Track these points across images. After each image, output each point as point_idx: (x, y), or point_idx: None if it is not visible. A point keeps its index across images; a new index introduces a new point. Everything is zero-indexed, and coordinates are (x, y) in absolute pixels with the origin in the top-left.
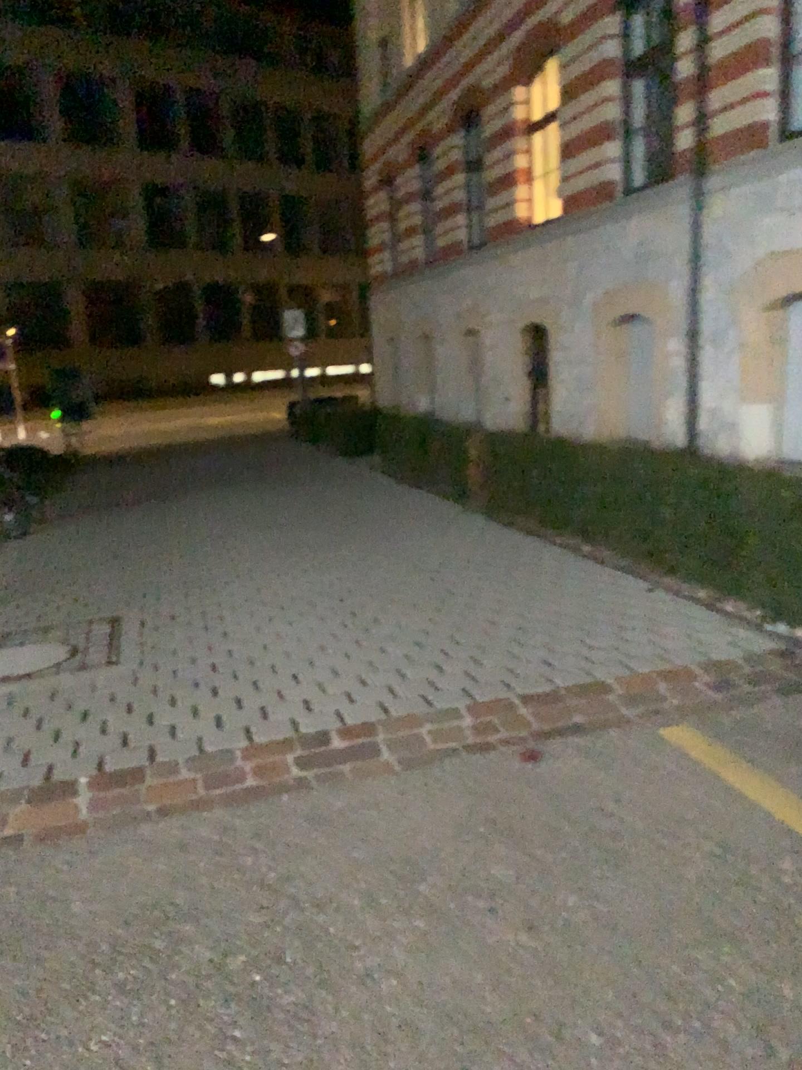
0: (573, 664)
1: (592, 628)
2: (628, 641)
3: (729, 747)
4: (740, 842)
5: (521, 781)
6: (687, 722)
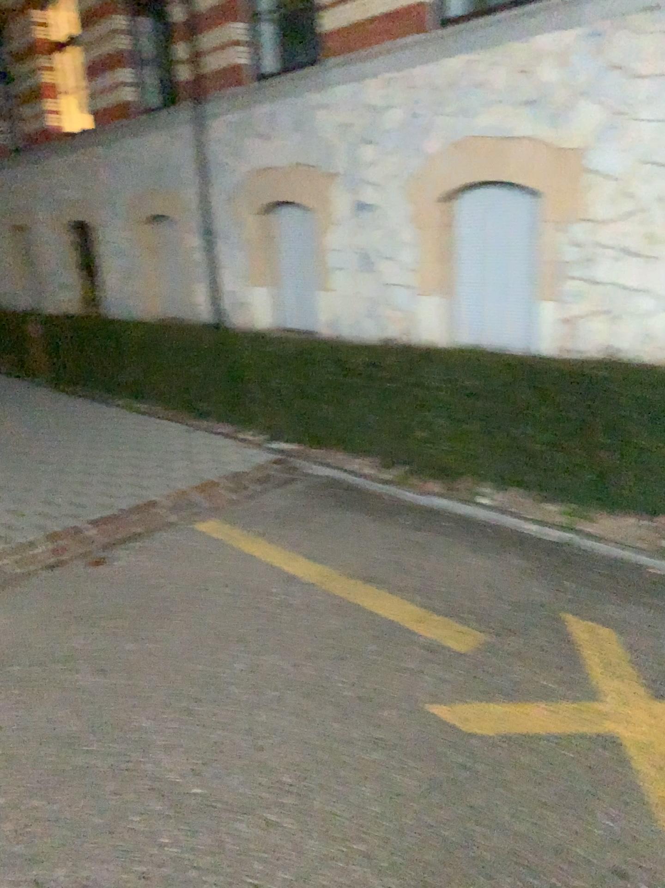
0: (134, 492)
1: (148, 464)
2: (176, 469)
3: (246, 529)
4: (251, 585)
5: (97, 580)
6: (218, 518)
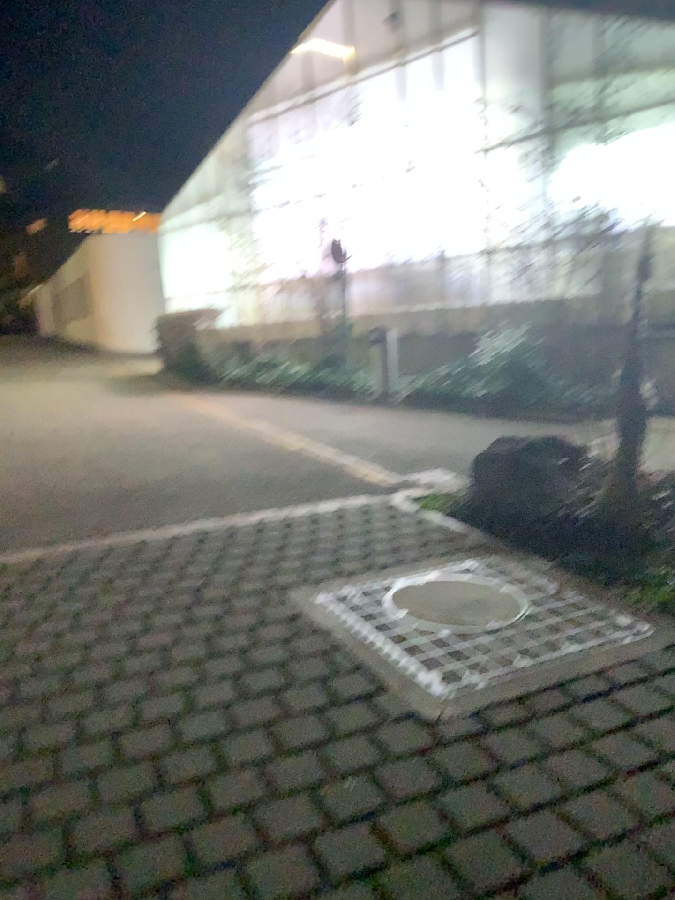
0: None
1: None
2: None
3: None
4: None
5: None
6: None
